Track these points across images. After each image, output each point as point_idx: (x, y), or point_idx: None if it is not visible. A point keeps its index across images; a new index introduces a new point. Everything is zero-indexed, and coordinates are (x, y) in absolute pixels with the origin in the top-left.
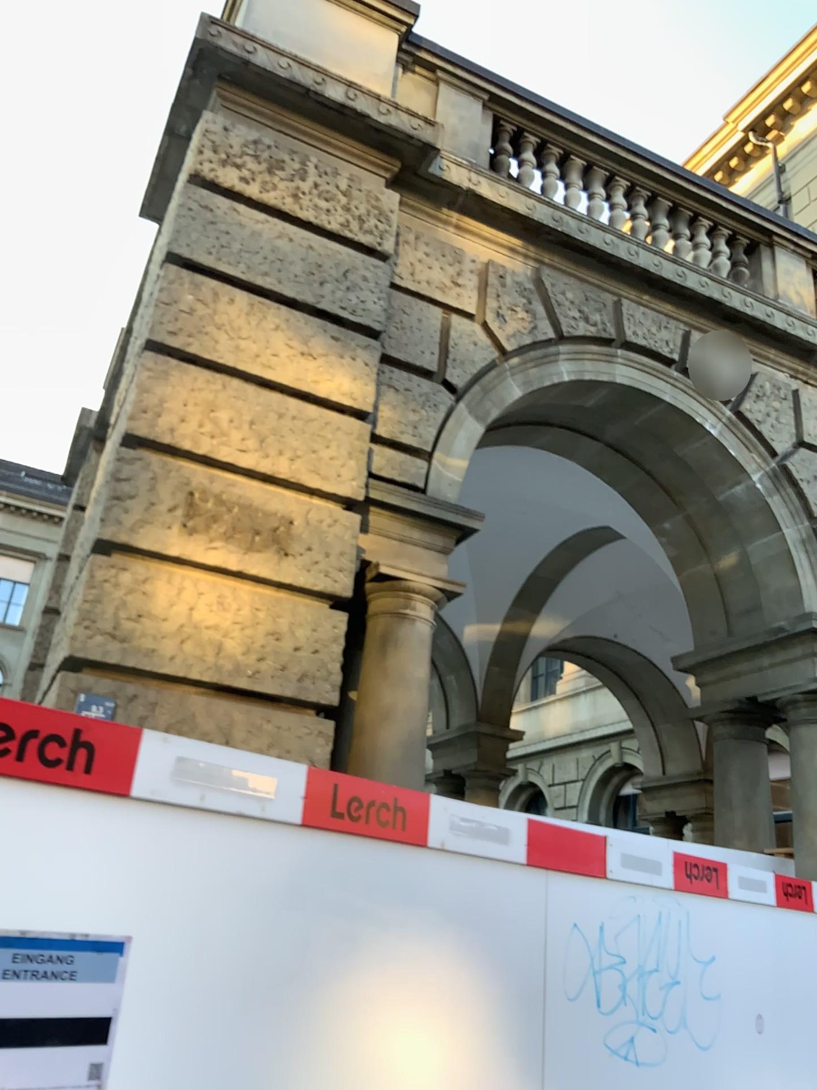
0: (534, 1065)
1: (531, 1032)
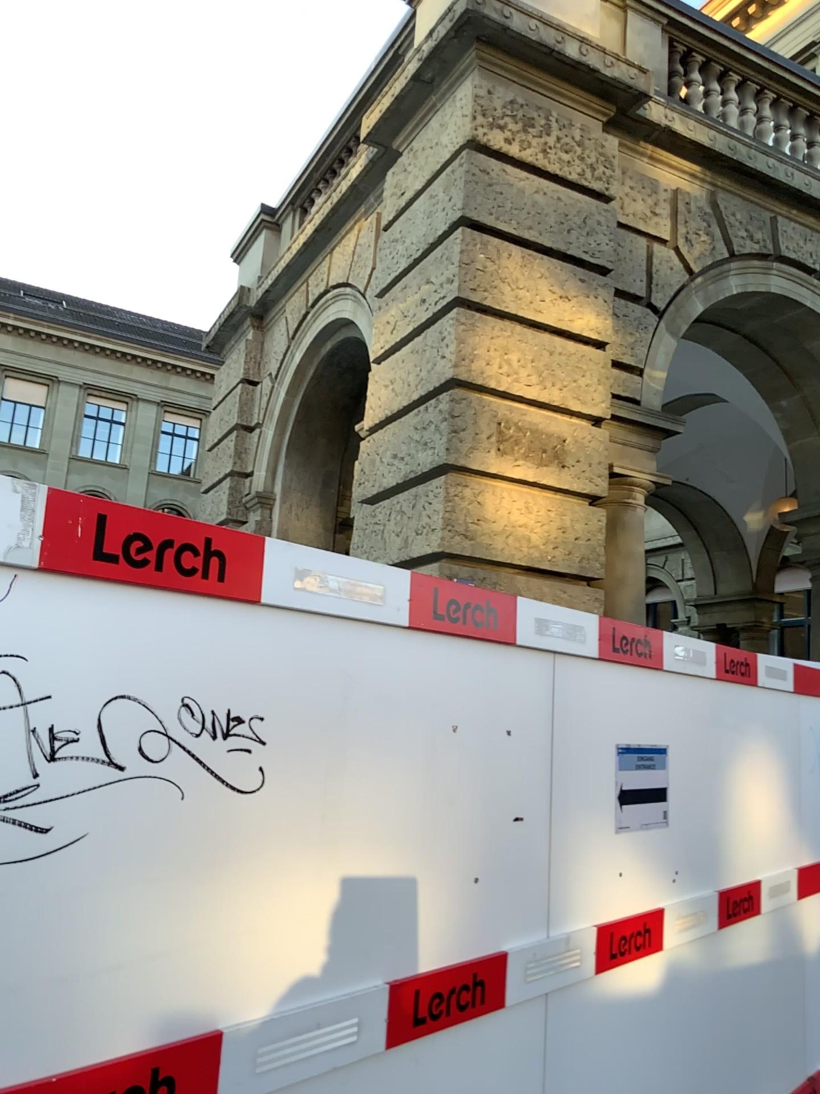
0: (801, 810)
1: (800, 792)
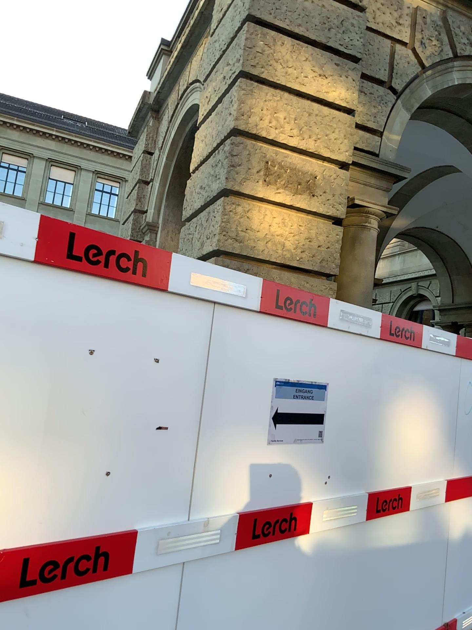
0: (453, 439)
1: (453, 426)
